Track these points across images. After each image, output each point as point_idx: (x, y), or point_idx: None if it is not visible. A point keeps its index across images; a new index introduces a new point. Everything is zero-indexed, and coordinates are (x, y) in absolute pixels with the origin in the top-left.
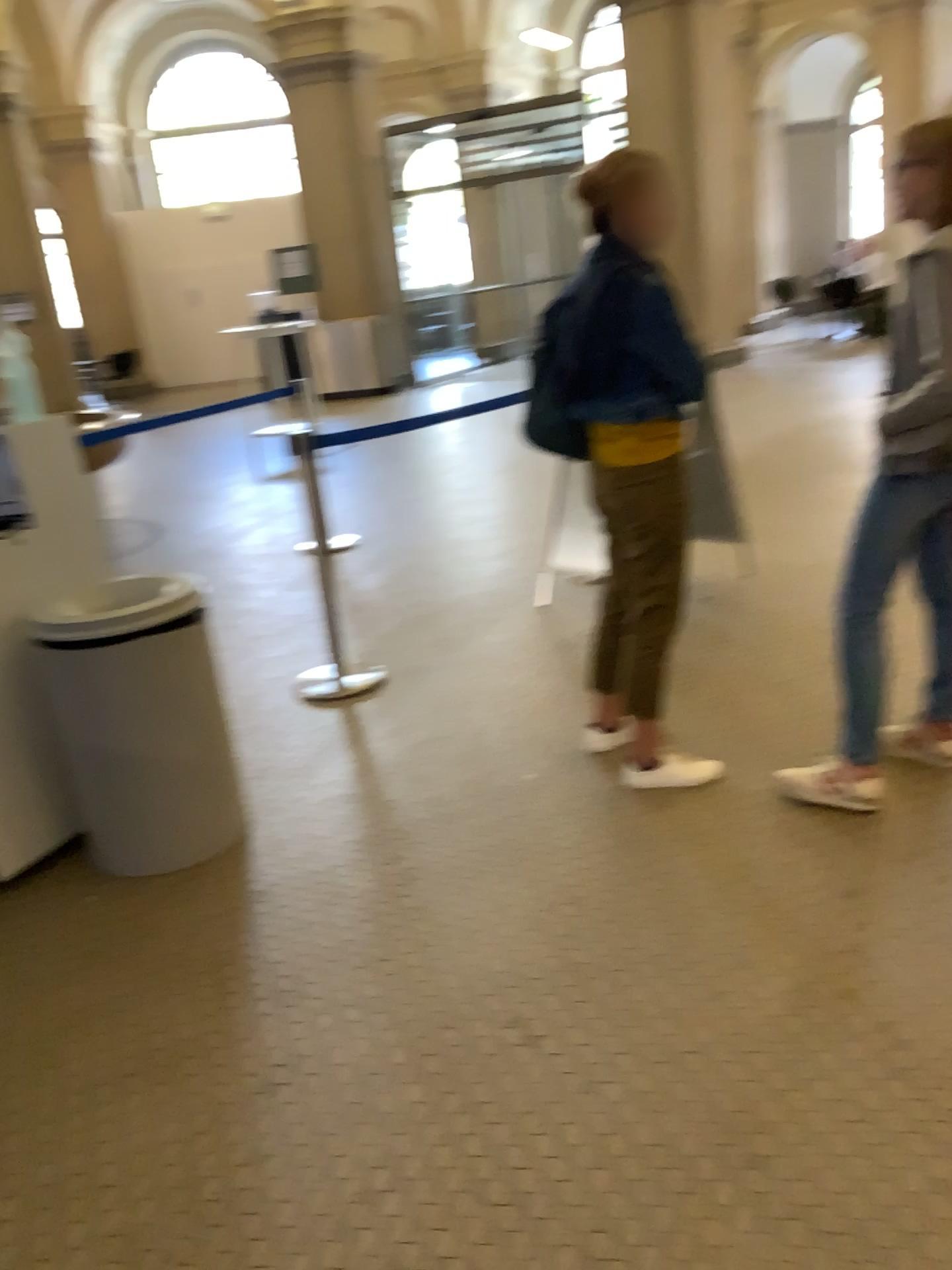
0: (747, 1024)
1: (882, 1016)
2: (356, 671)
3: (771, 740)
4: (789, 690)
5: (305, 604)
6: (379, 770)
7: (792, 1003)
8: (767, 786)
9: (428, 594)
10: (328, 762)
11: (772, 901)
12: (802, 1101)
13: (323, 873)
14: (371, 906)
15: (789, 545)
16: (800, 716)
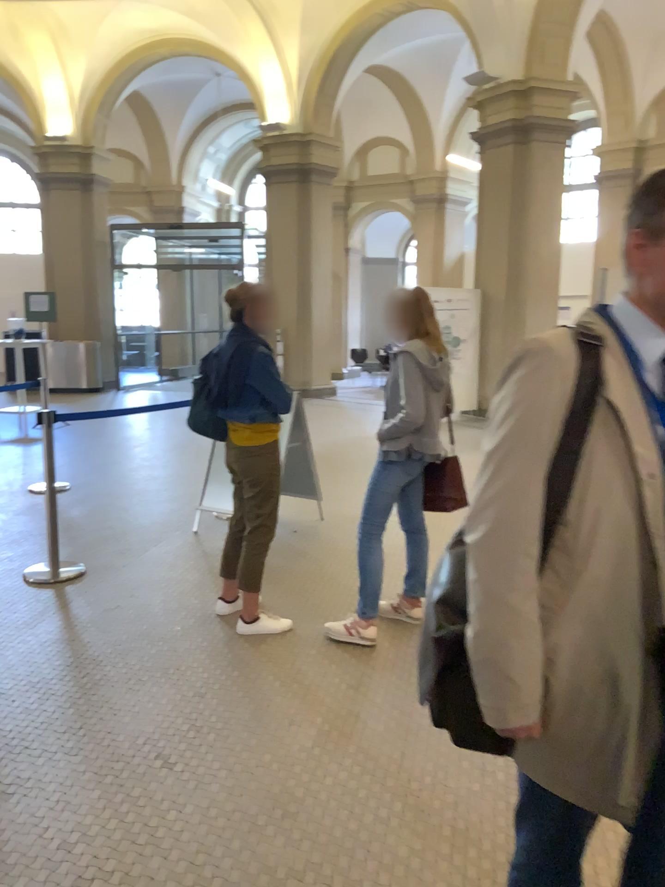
0: (286, 755)
1: (358, 748)
2: (63, 566)
3: (319, 611)
4: (333, 584)
5: (29, 524)
6: (75, 625)
7: (311, 743)
8: (314, 635)
9: (115, 522)
10: (40, 620)
11: (308, 694)
12: (310, 789)
13: (34, 683)
14: (65, 701)
15: (344, 505)
16: (337, 599)
